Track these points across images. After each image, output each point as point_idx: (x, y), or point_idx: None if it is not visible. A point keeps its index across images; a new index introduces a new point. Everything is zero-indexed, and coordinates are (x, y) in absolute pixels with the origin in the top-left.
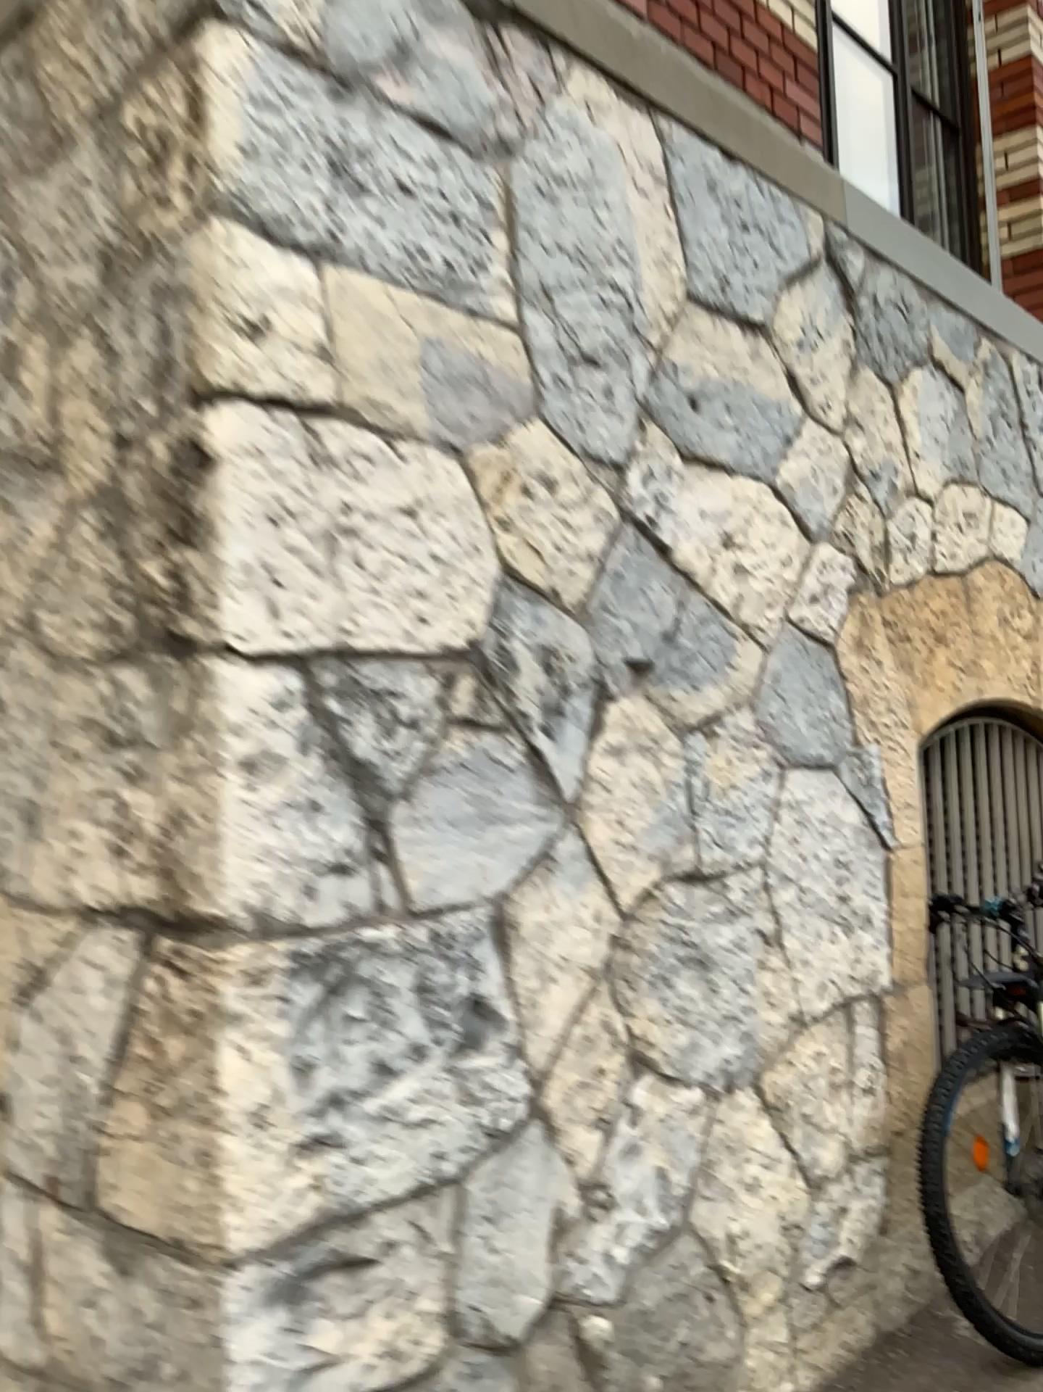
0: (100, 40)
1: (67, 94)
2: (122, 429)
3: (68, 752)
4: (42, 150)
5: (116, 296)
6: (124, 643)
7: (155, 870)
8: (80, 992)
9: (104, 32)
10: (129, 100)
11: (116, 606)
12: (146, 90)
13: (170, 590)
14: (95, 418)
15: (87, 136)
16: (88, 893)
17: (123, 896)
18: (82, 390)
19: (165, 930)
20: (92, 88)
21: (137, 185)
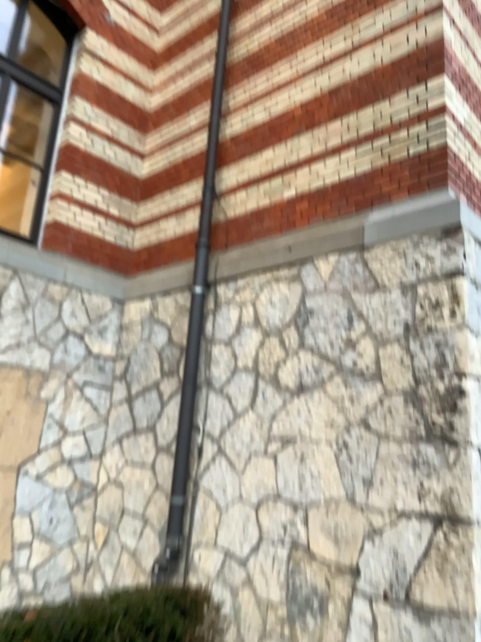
0: (402, 265)
1: (386, 276)
2: (415, 375)
3: (388, 464)
4: (368, 286)
5: (410, 337)
6: (417, 436)
7: (437, 503)
8: (398, 537)
9: (405, 264)
10: (419, 286)
11: (415, 425)
12: (428, 286)
13: (446, 425)
14: (401, 369)
15: (392, 288)
16: (402, 507)
17: (420, 509)
18: (393, 359)
19: (443, 521)
20: (397, 276)
21: (424, 310)
